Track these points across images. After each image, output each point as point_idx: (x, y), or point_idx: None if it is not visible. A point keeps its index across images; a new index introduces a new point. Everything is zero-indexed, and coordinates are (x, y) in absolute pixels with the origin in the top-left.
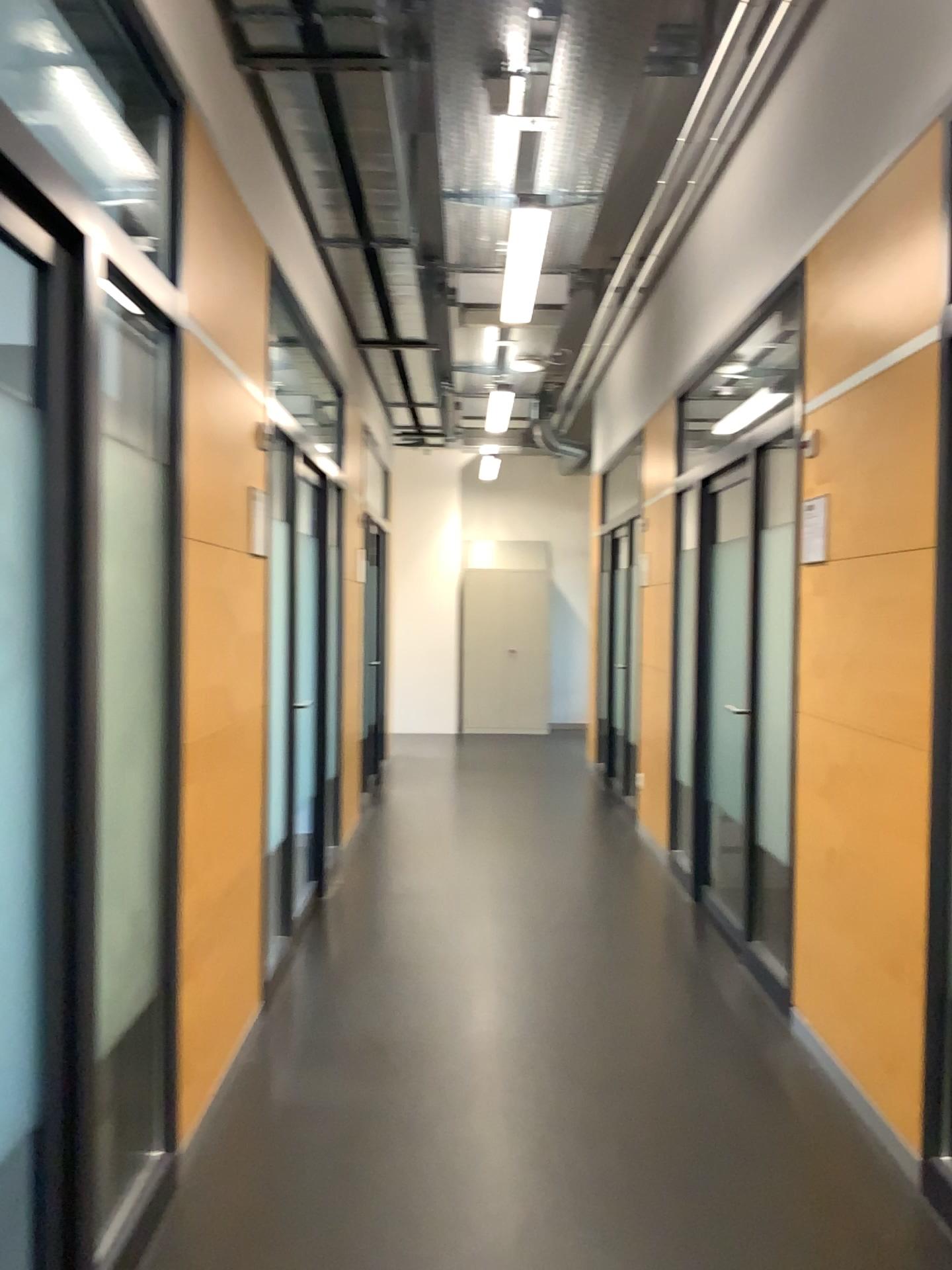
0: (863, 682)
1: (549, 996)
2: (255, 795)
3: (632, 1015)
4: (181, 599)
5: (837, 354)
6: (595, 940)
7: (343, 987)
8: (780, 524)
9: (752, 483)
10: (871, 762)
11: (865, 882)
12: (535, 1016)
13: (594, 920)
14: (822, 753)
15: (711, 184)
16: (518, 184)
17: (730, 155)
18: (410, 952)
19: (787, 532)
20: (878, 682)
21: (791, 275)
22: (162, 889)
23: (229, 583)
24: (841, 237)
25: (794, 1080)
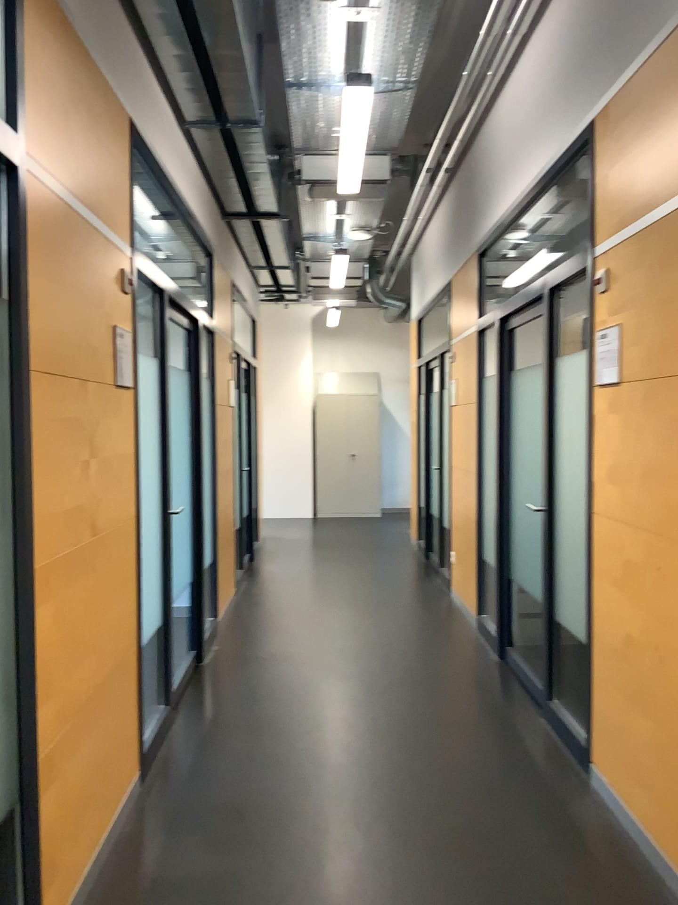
0: (661, 491)
1: (385, 754)
2: (125, 597)
3: (456, 772)
4: (29, 430)
5: (632, 197)
6: (422, 697)
7: (211, 750)
8: (572, 352)
9: (546, 319)
10: (671, 562)
11: (668, 671)
12: (374, 775)
13: (420, 678)
14: (622, 551)
15: (507, 70)
16: (347, 72)
17: (524, 42)
18: (270, 712)
19: (579, 358)
20: (677, 491)
21: (583, 136)
22: (14, 708)
23: (92, 412)
24: (634, 92)
25: (601, 838)
